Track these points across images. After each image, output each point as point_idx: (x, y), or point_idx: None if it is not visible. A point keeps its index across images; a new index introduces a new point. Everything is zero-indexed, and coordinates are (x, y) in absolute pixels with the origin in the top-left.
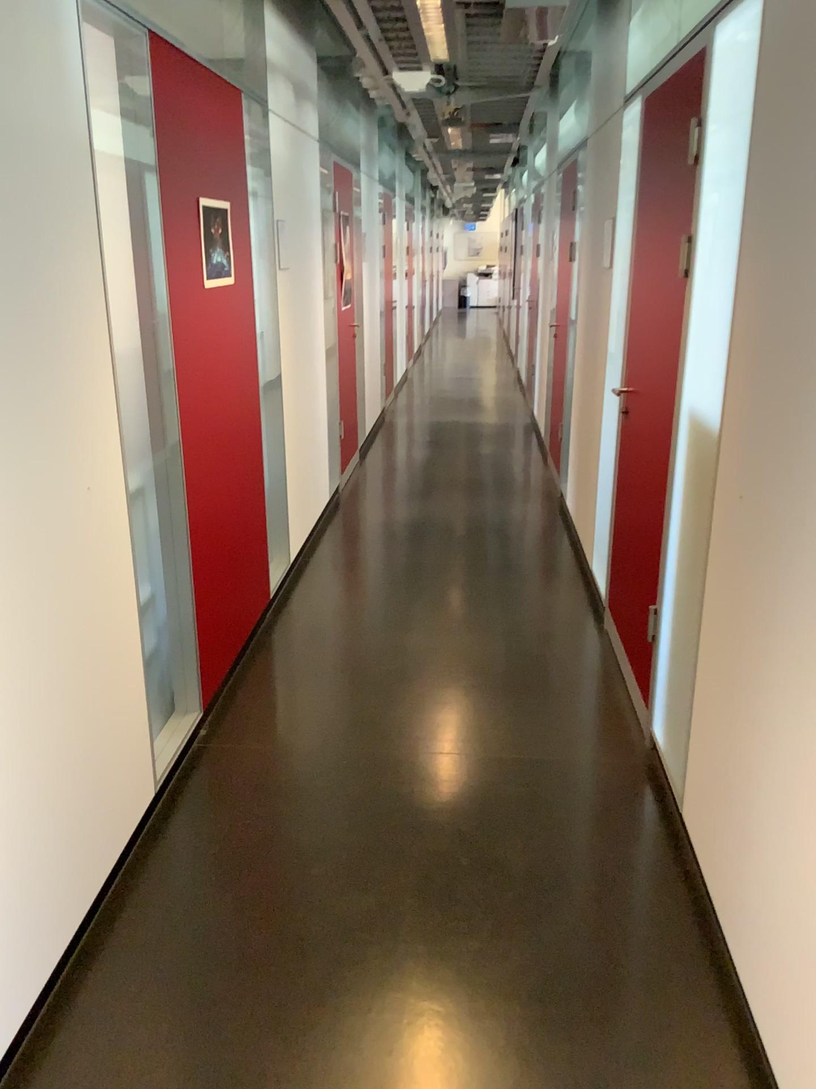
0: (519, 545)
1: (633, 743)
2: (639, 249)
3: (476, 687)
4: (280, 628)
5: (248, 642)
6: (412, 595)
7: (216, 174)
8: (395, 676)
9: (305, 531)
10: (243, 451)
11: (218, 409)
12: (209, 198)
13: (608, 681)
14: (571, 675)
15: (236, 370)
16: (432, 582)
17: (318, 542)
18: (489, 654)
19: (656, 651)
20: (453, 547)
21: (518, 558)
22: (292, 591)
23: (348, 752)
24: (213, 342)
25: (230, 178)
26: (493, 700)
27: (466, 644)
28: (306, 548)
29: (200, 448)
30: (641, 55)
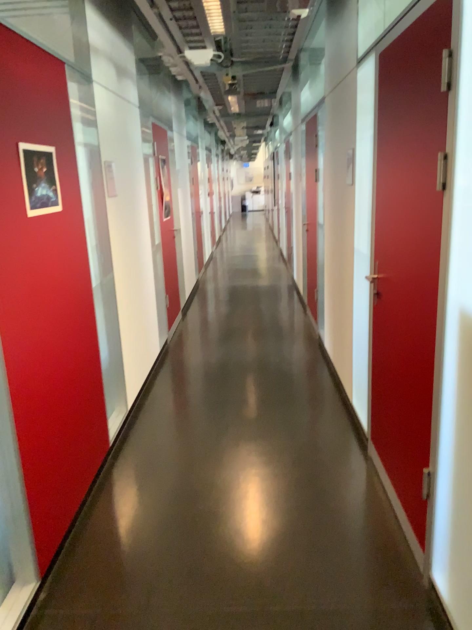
0: (295, 382)
1: (414, 585)
2: (379, 168)
3: (275, 525)
4: (118, 472)
5: (90, 491)
6: (220, 433)
7: (37, 122)
8: (209, 517)
9: (140, 382)
10: (78, 342)
11: (49, 313)
12: (32, 142)
13: (381, 512)
14: (350, 506)
15: (66, 279)
16: (235, 420)
17: (151, 388)
18: (282, 488)
19: (431, 508)
20: (248, 386)
21: (296, 394)
22: (130, 434)
23: (169, 613)
24: (41, 260)
25: (53, 127)
26: (290, 539)
27: (264, 479)
28: (142, 395)
29: (29, 351)
30: (369, 25)
